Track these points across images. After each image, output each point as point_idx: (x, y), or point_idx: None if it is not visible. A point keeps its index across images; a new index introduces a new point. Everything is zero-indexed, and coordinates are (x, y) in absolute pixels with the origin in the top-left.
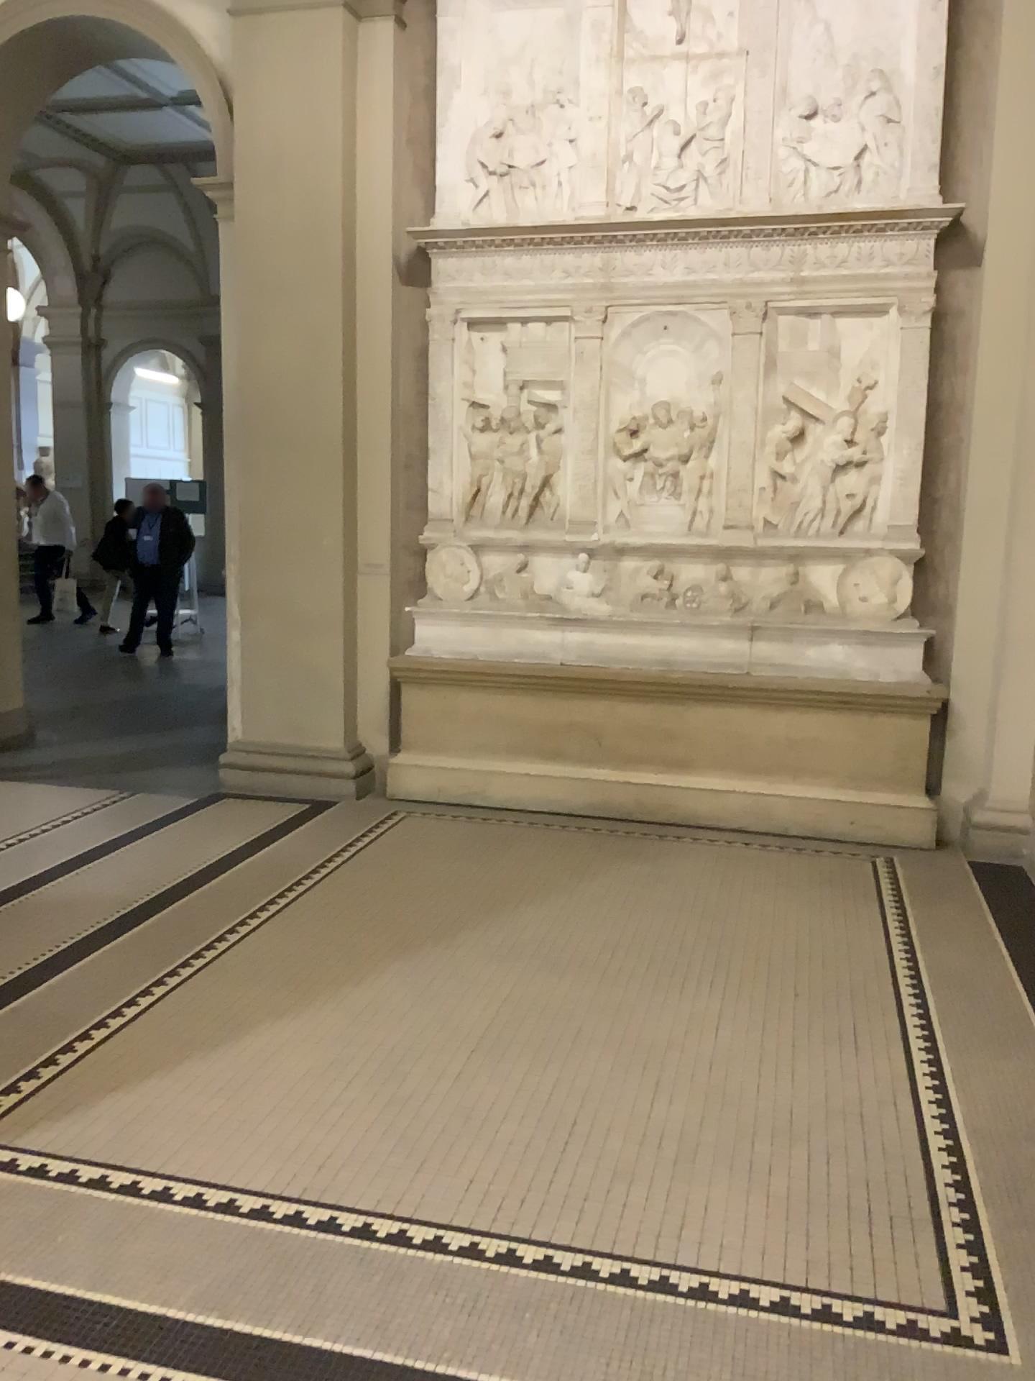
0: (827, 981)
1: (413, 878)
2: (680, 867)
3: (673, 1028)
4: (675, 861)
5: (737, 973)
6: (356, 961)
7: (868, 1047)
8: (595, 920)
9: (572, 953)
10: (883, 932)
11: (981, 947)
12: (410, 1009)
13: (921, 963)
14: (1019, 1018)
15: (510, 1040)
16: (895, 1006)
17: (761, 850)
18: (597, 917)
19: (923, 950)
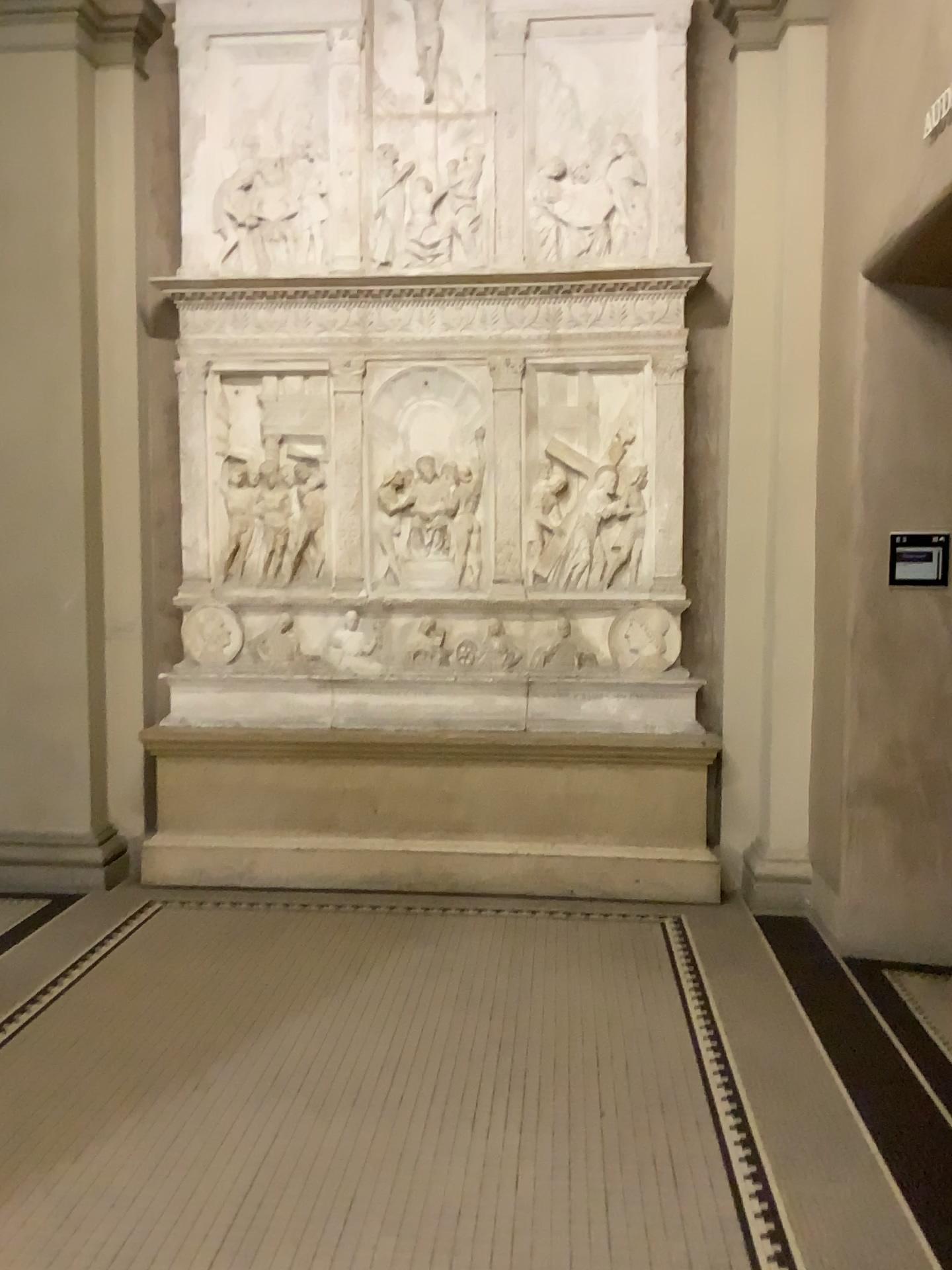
0: (635, 1088)
1: (165, 989)
2: (464, 947)
3: (467, 1179)
4: (460, 940)
5: (536, 1089)
6: (83, 1119)
7: (692, 1182)
8: (373, 1028)
9: (347, 1077)
10: (685, 1014)
11: (786, 1023)
12: (145, 1188)
13: (730, 1053)
14: (842, 1115)
15: (270, 1222)
16: (712, 1116)
17: (548, 919)
18: (376, 1022)
19: (730, 1035)
